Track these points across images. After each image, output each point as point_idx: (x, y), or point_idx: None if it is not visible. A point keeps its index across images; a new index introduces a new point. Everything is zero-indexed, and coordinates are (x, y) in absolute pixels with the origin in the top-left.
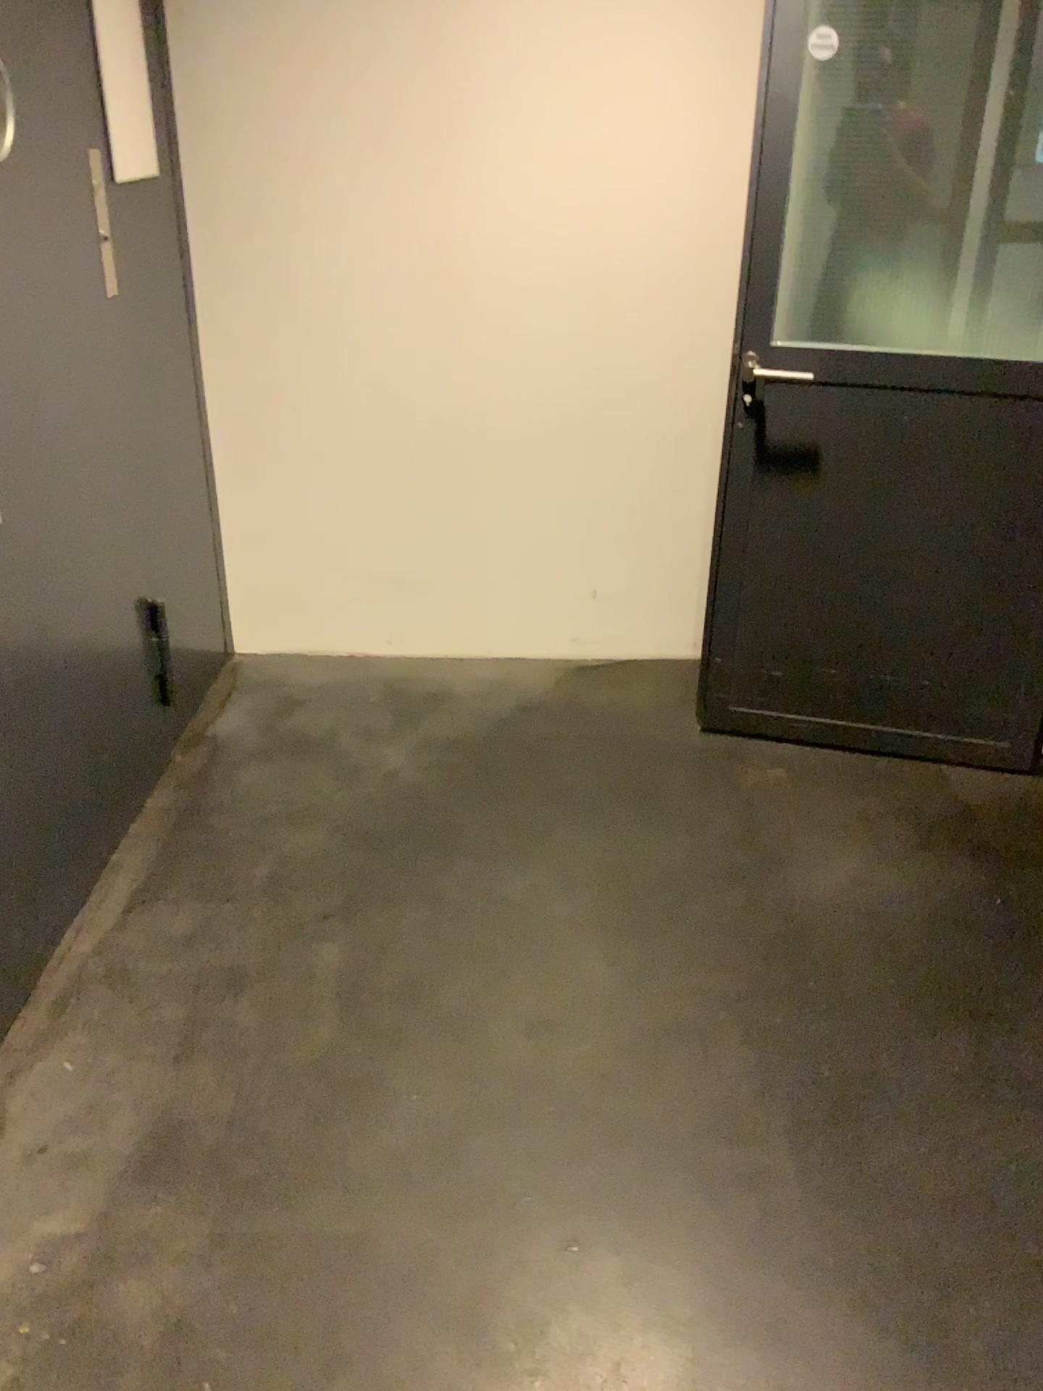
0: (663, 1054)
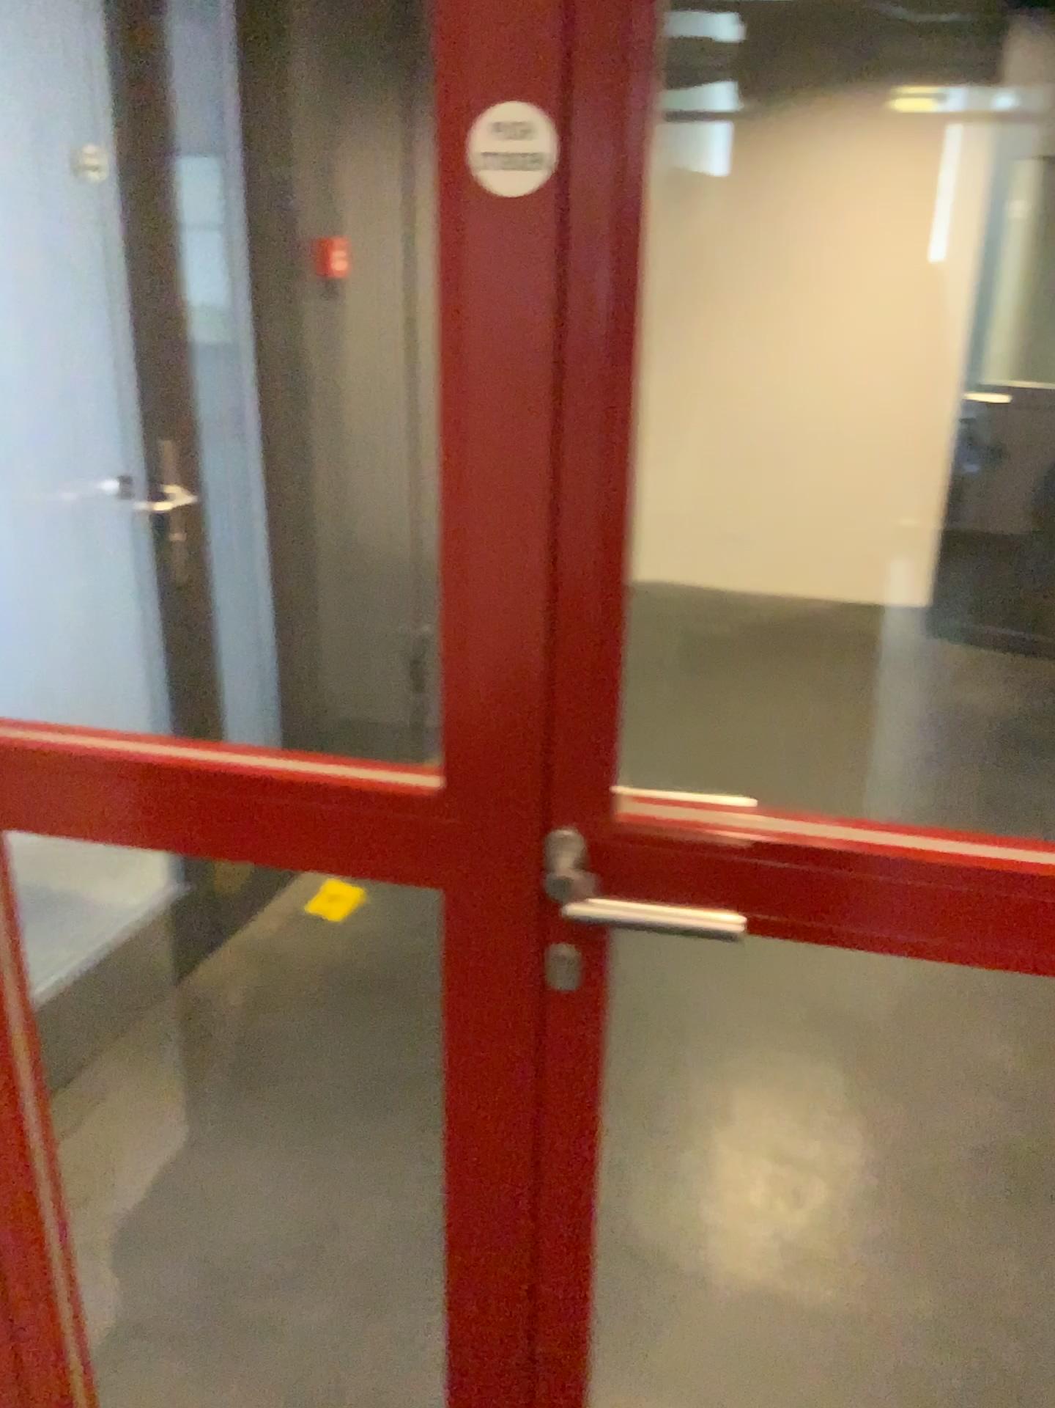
0: (843, 733)
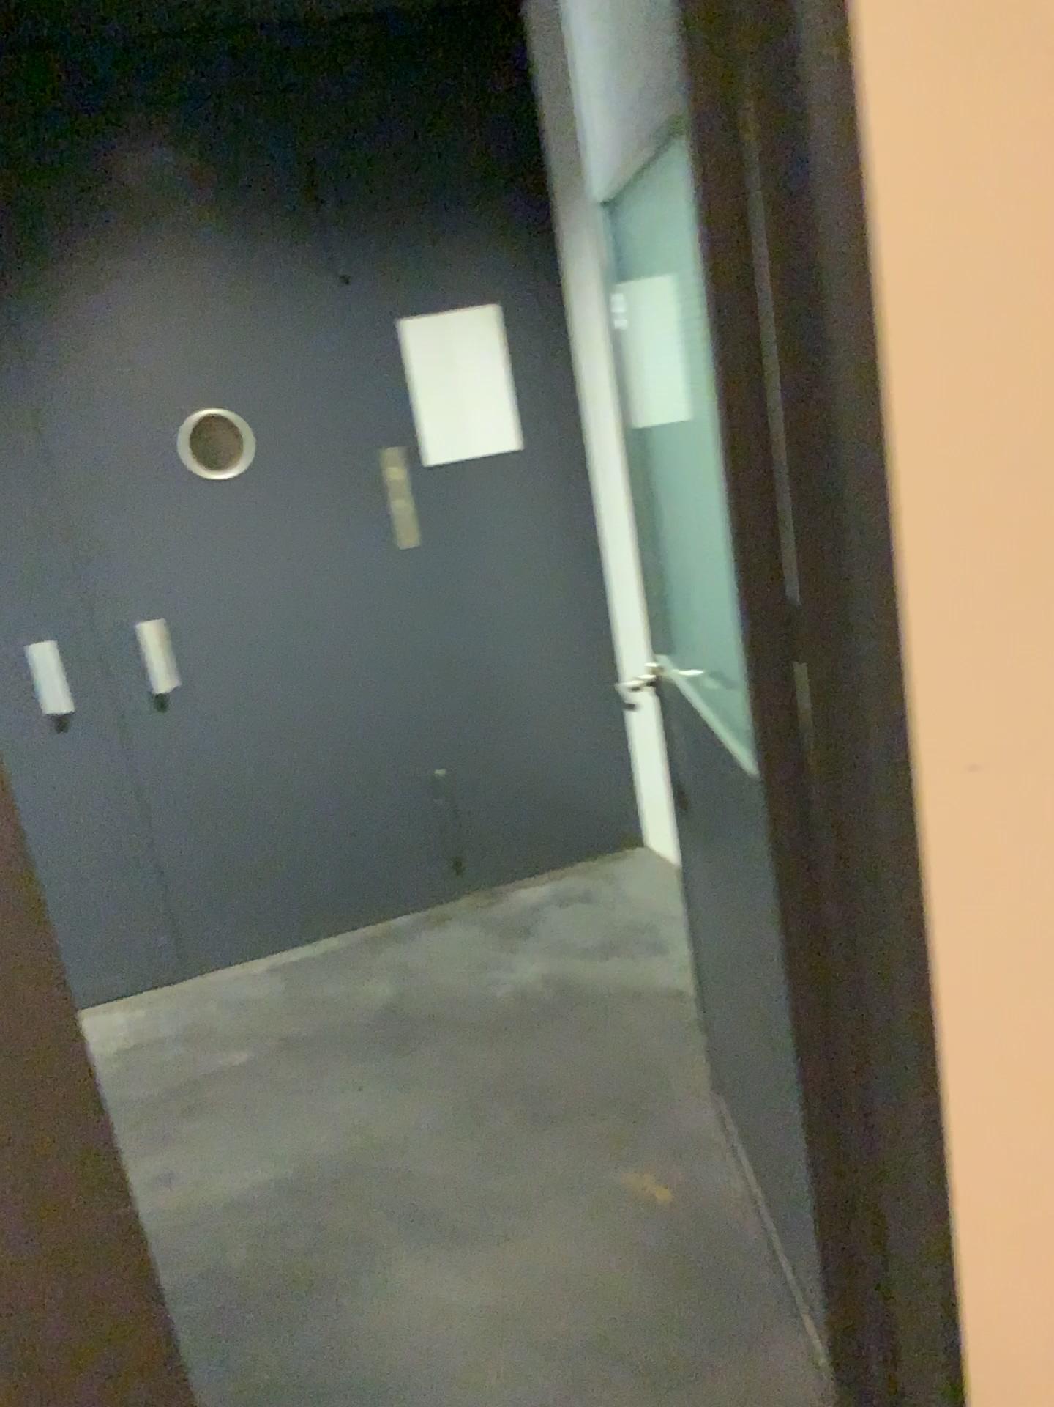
0: None
